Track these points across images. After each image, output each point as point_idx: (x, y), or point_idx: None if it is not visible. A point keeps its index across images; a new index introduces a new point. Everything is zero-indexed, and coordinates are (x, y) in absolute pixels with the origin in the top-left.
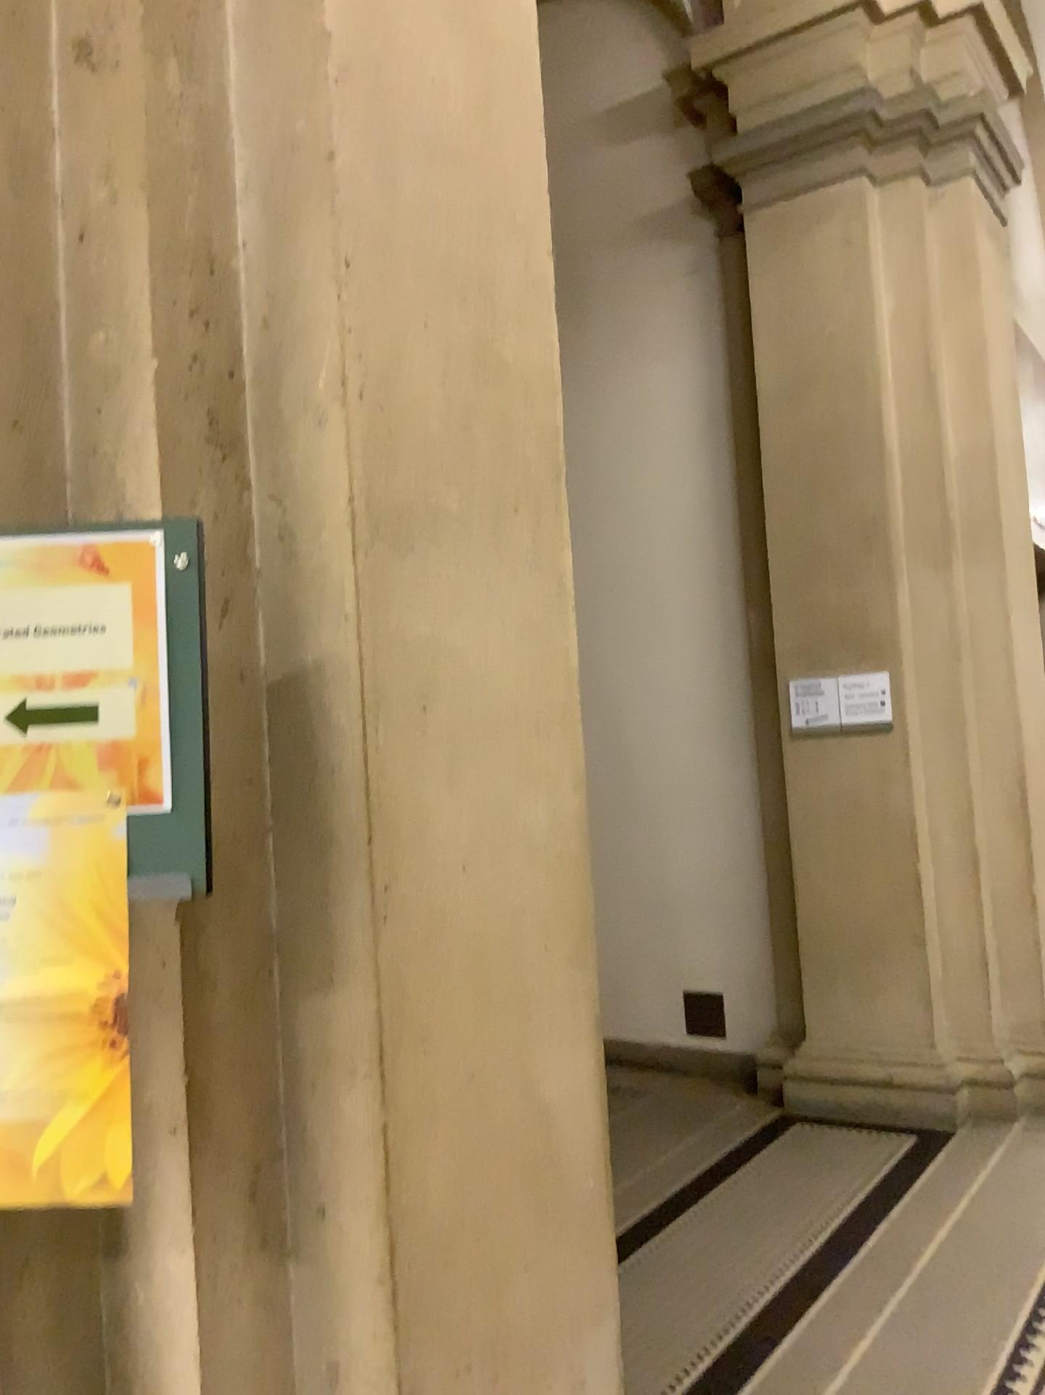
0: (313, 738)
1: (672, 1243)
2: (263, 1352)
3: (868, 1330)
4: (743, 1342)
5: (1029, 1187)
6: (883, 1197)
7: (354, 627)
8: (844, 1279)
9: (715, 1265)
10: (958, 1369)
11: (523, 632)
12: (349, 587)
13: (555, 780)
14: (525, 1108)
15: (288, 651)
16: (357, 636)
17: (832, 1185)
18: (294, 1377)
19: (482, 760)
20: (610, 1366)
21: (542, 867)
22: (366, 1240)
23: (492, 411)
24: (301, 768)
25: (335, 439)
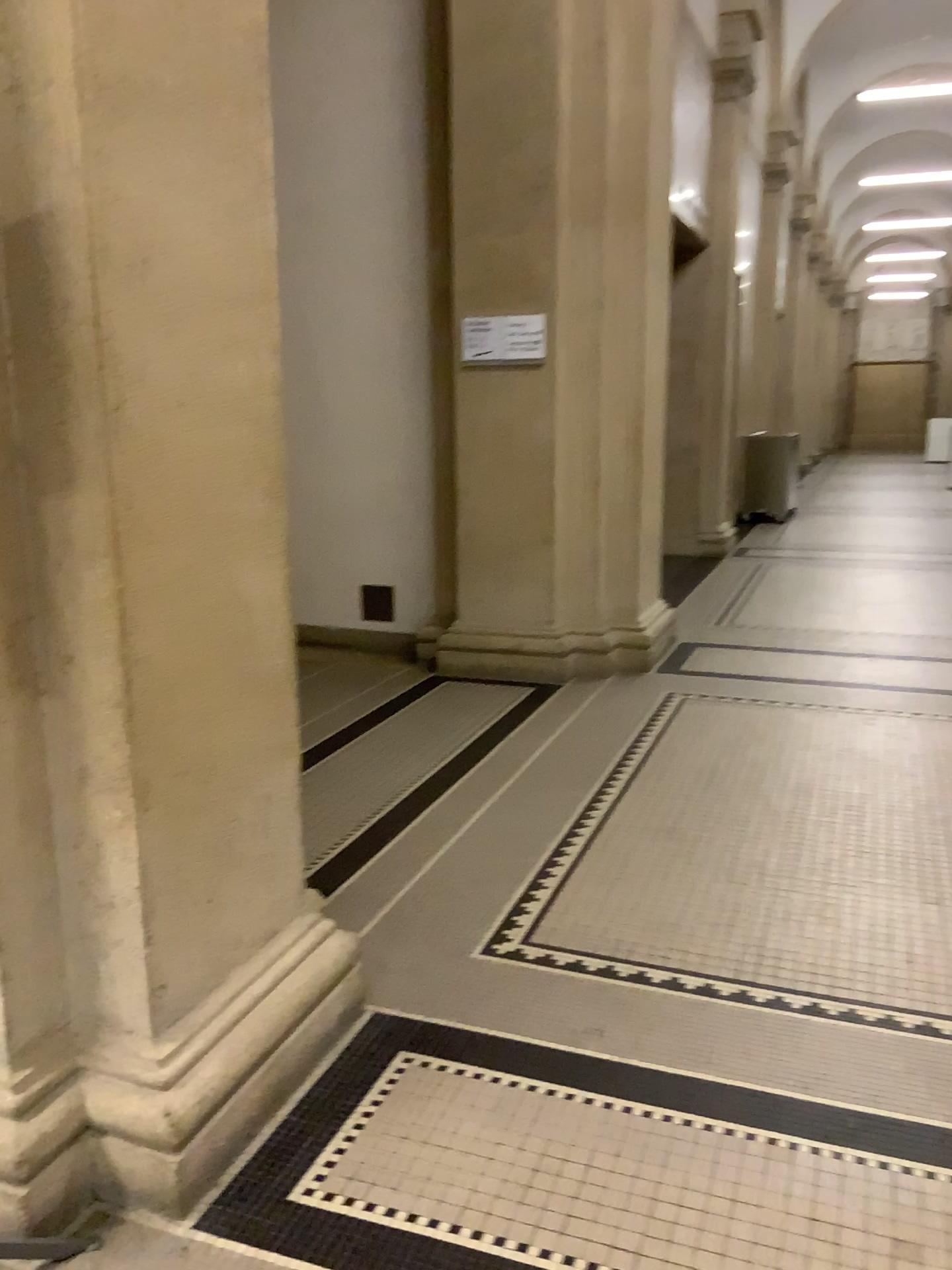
0: (51, 282)
1: (341, 759)
2: (28, 760)
3: (482, 804)
4: (391, 815)
5: (609, 717)
6: (503, 726)
7: (85, 186)
8: (469, 775)
9: (373, 771)
10: (543, 822)
11: (230, 215)
12: (80, 148)
13: (256, 347)
14: (229, 599)
15: (24, 204)
16: (88, 195)
17: (467, 720)
18: (52, 780)
19: (195, 320)
20: (291, 789)
21: (244, 417)
22: (107, 677)
23: (203, 3)
24: (40, 308)
25: (62, 7)
